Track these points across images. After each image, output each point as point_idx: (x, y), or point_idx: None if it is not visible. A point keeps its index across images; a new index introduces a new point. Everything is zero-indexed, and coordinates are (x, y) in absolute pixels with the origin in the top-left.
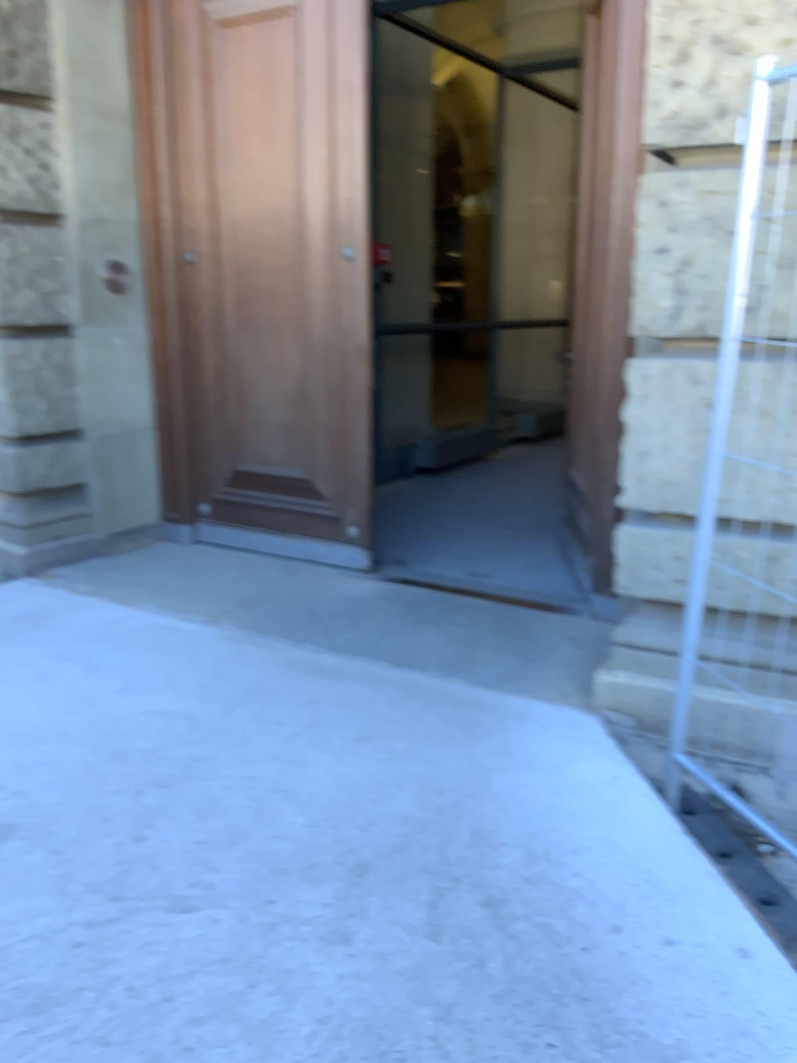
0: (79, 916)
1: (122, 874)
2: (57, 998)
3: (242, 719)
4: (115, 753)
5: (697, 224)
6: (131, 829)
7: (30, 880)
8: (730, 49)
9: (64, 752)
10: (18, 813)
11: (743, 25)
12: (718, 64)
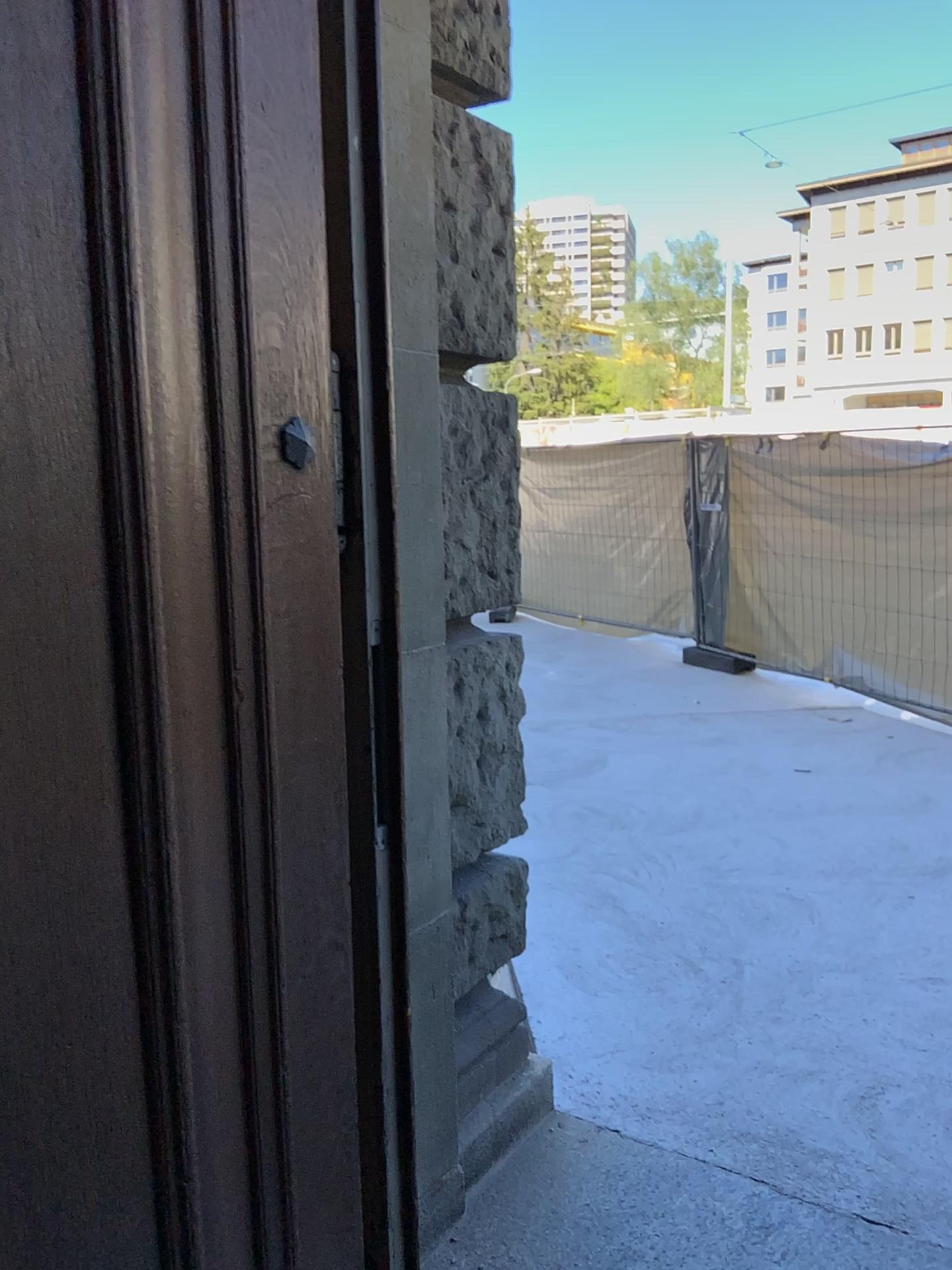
0: None
1: None
2: None
3: None
4: None
5: None
6: None
7: None
8: None
9: None
10: None
11: None
12: None
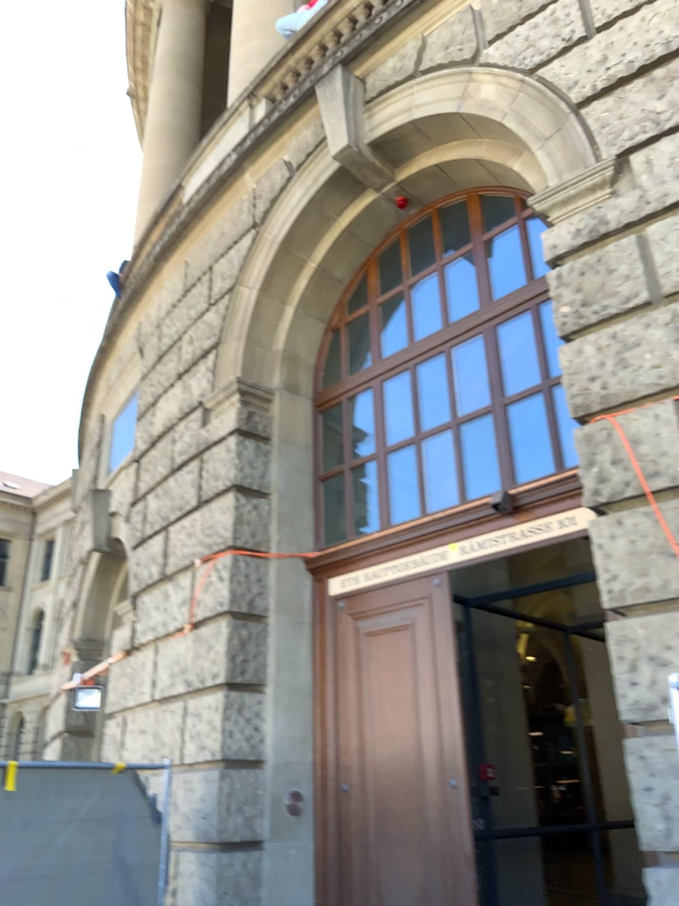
0: None
1: None
2: None
3: None
4: None
5: (670, 771)
6: None
7: None
8: (661, 665)
9: None
10: None
11: (665, 652)
12: (656, 673)
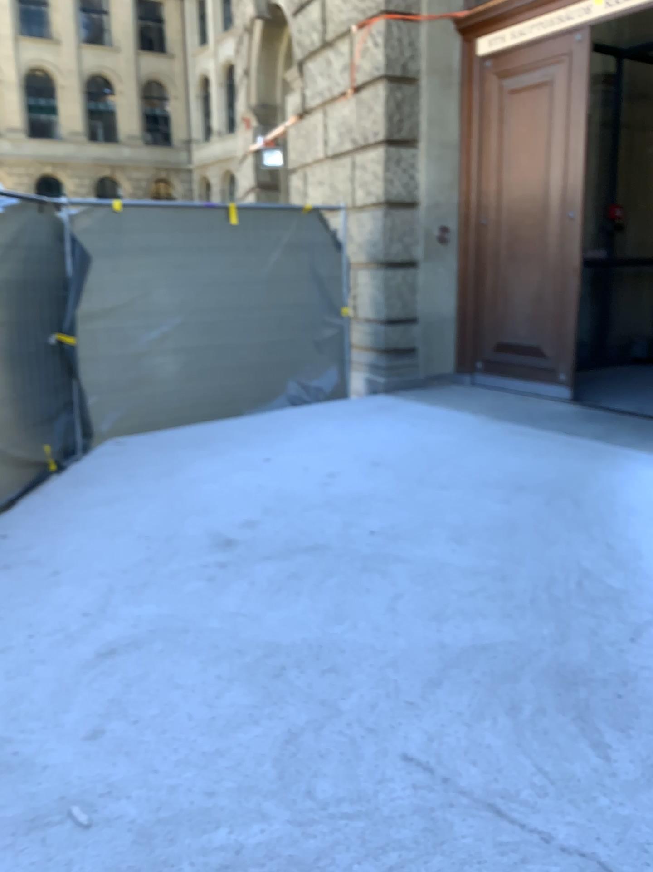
0: (404, 485)
1: (422, 477)
2: (396, 499)
3: (482, 445)
4: (422, 449)
5: None
6: (426, 468)
7: (386, 475)
8: None
9: (400, 446)
10: (382, 460)
11: None
12: None
